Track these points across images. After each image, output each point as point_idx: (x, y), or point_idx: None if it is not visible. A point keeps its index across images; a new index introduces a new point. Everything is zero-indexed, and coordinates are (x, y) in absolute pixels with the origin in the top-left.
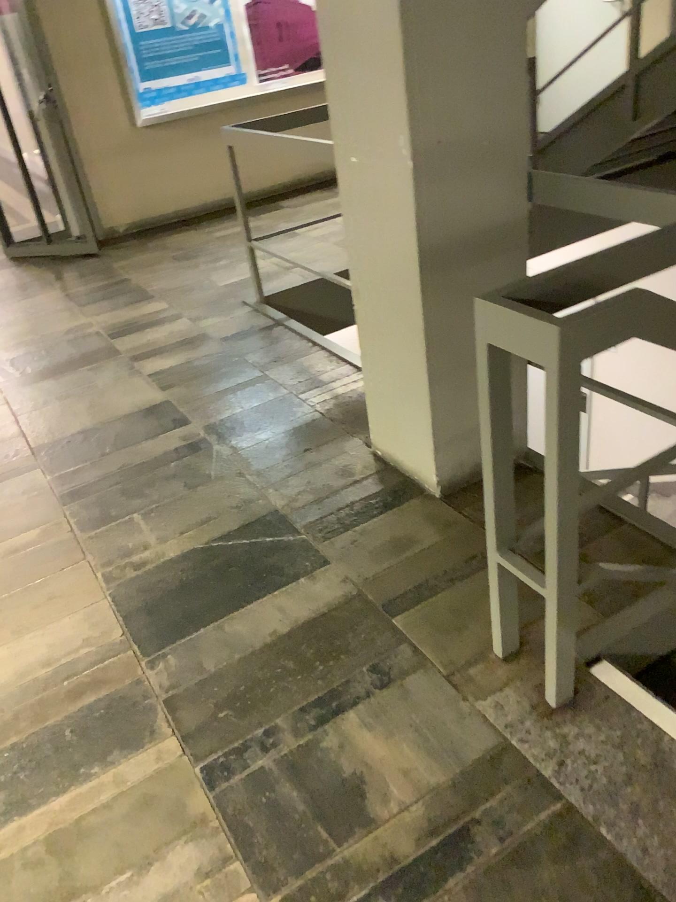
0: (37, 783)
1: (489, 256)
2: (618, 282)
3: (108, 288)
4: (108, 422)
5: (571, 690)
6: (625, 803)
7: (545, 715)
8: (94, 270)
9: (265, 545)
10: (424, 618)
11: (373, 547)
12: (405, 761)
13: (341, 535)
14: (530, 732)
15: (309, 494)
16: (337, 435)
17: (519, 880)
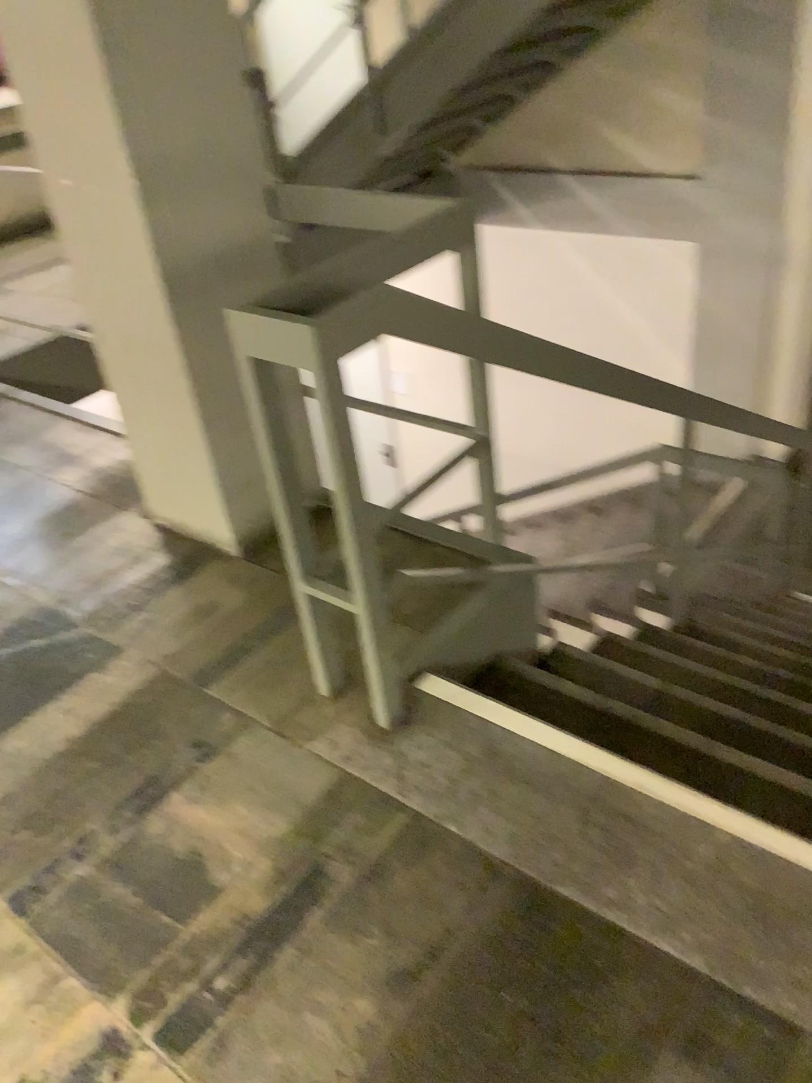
0: None
1: (243, 278)
2: (369, 281)
3: None
4: None
5: (401, 707)
6: (465, 794)
7: (379, 738)
8: None
9: (39, 646)
10: (241, 678)
11: (171, 620)
12: (243, 821)
13: (131, 616)
14: (367, 758)
15: (83, 581)
16: (106, 511)
17: (376, 893)
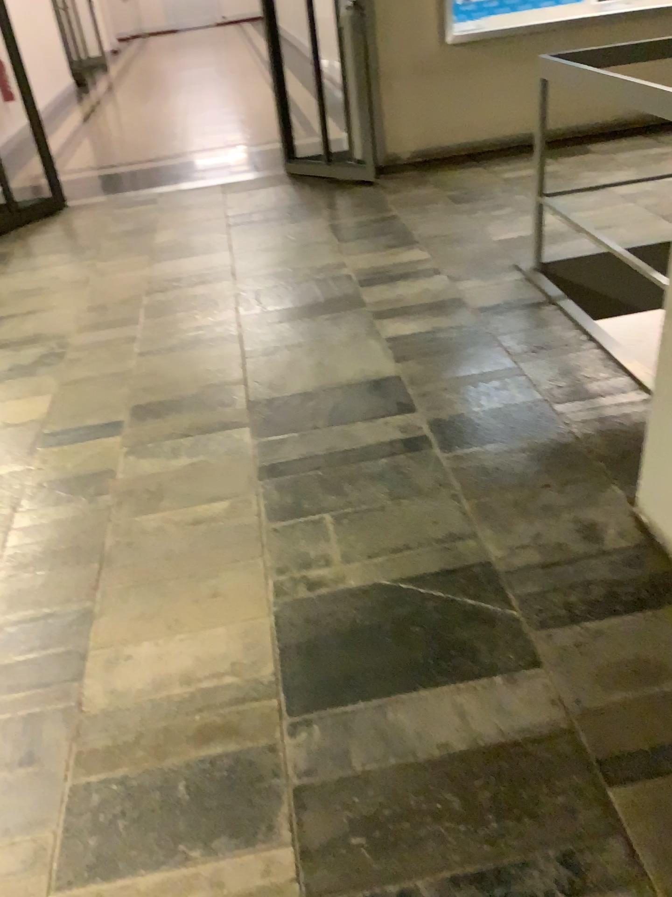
0: (135, 844)
1: None
2: None
3: (373, 223)
4: (332, 388)
5: None
6: None
7: None
8: (365, 201)
9: (465, 610)
10: (655, 804)
11: (605, 662)
12: None
13: (565, 629)
14: None
15: (536, 553)
16: (591, 476)
17: None
